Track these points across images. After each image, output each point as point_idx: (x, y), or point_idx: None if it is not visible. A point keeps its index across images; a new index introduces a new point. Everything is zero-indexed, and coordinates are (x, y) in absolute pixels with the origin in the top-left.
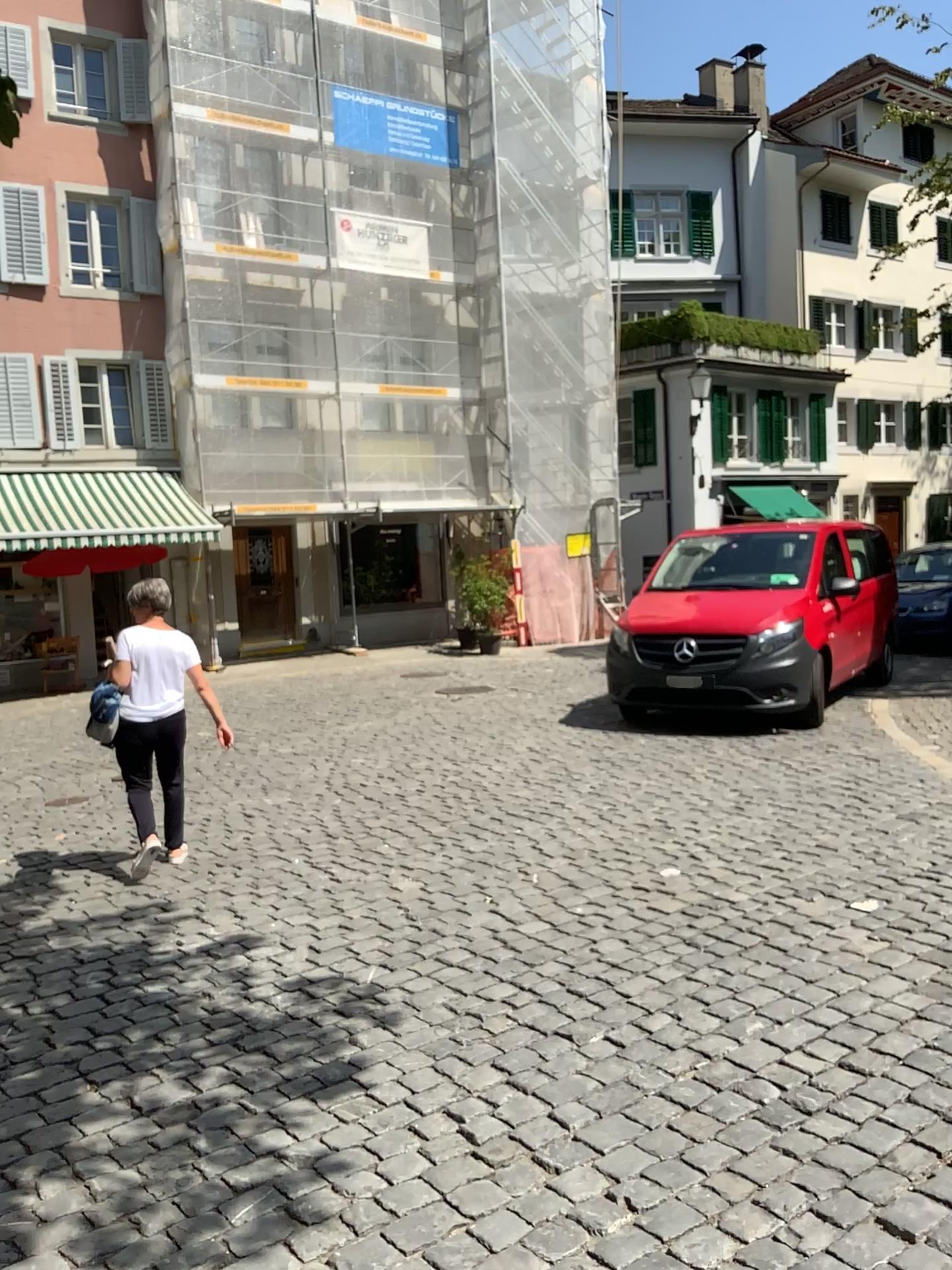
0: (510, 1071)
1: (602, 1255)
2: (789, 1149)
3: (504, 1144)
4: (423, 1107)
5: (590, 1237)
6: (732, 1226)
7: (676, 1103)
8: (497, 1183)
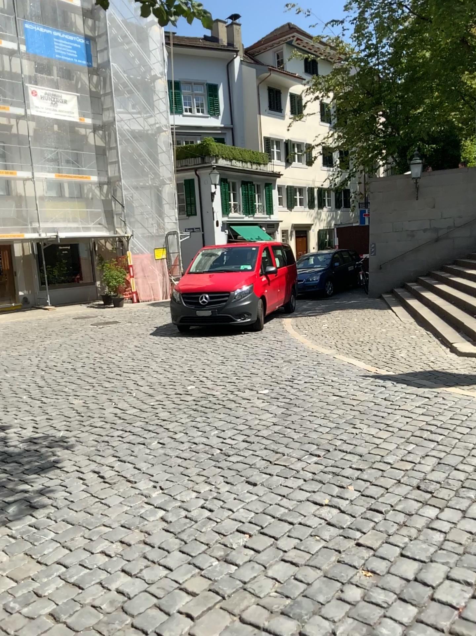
0: (118, 455)
1: (149, 502)
2: (219, 466)
3: (115, 477)
4: (83, 470)
5: (145, 498)
6: (195, 488)
7: (181, 457)
8: (112, 488)
